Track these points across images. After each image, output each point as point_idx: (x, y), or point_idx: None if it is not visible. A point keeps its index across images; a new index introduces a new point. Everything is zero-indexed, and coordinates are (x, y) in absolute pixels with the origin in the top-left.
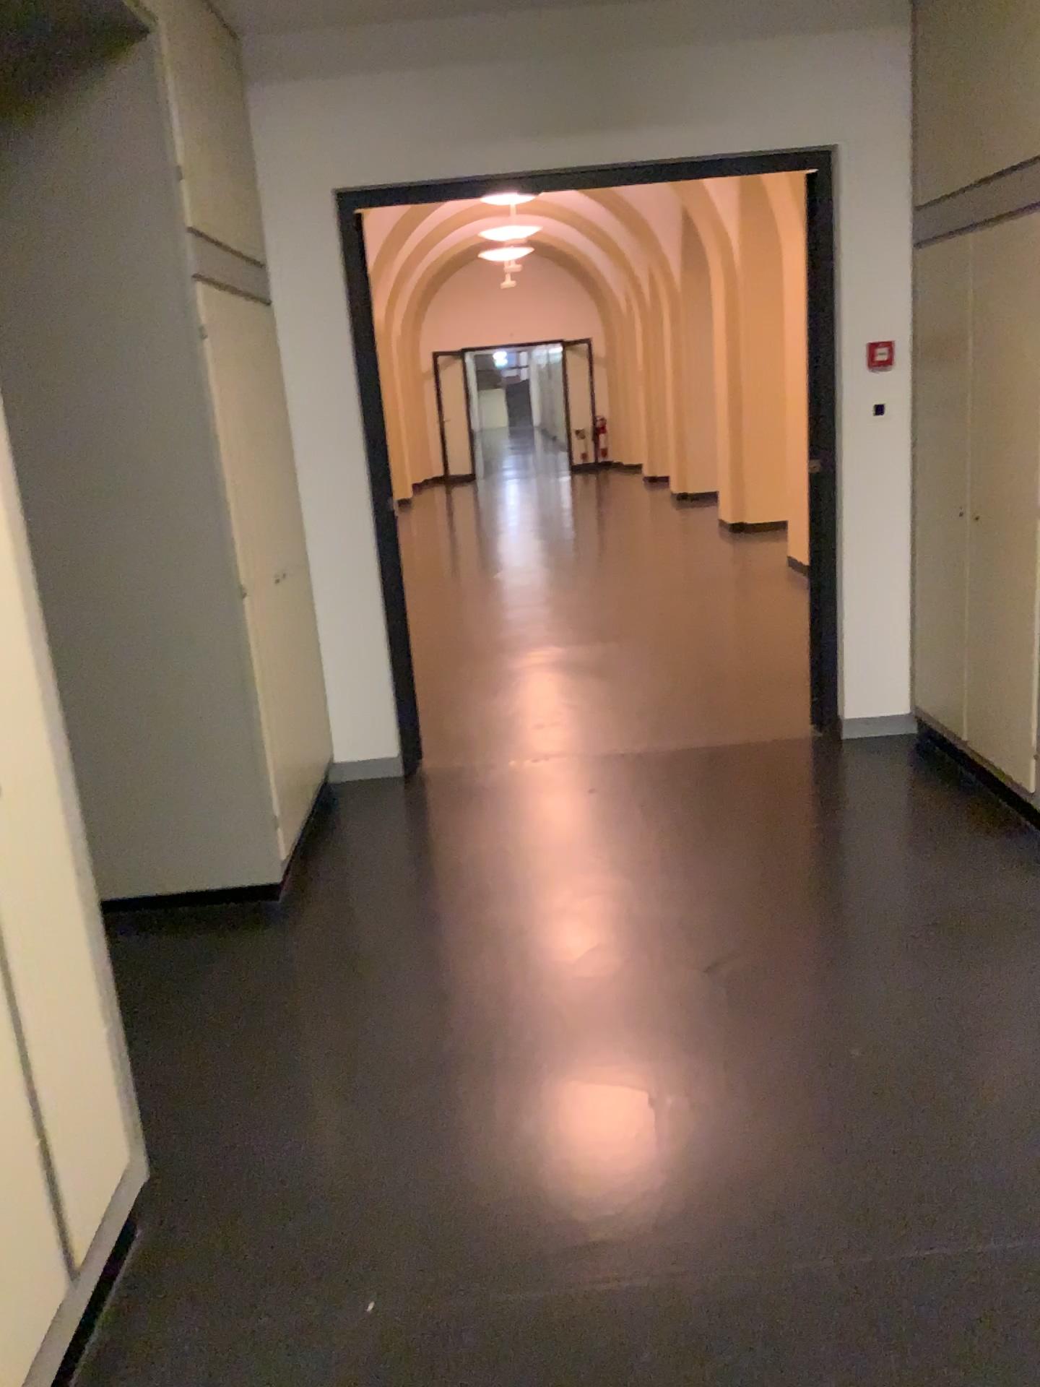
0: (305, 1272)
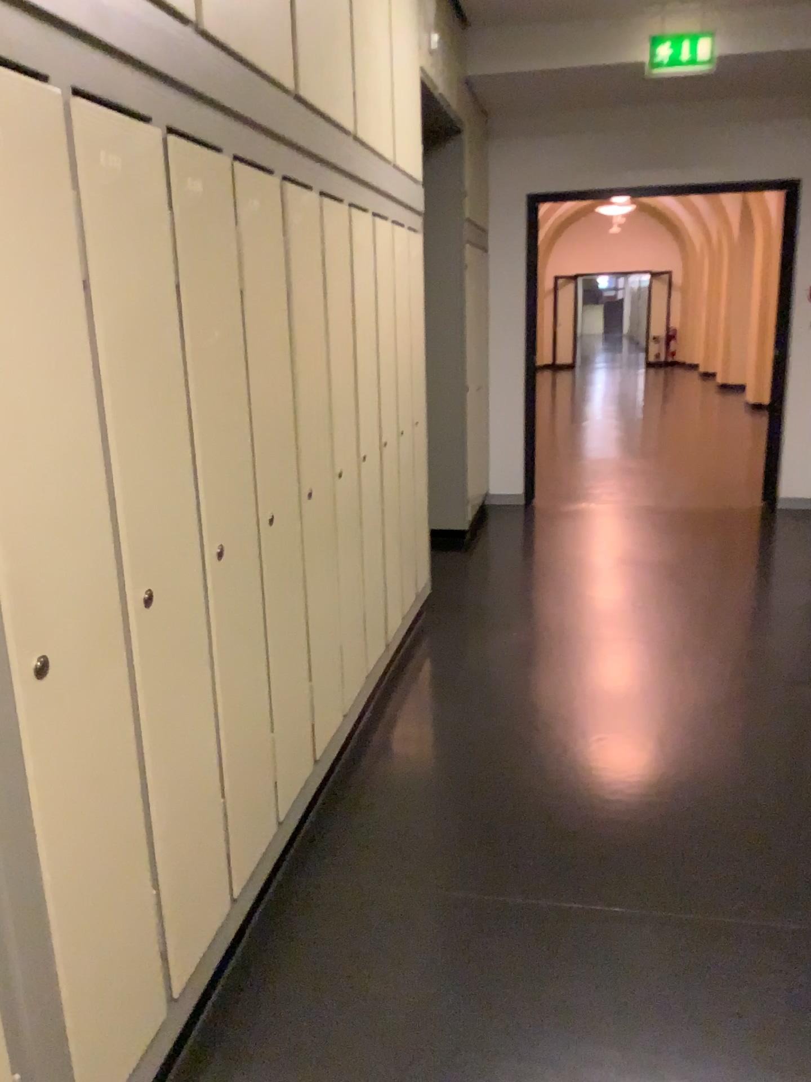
0: (492, 623)
